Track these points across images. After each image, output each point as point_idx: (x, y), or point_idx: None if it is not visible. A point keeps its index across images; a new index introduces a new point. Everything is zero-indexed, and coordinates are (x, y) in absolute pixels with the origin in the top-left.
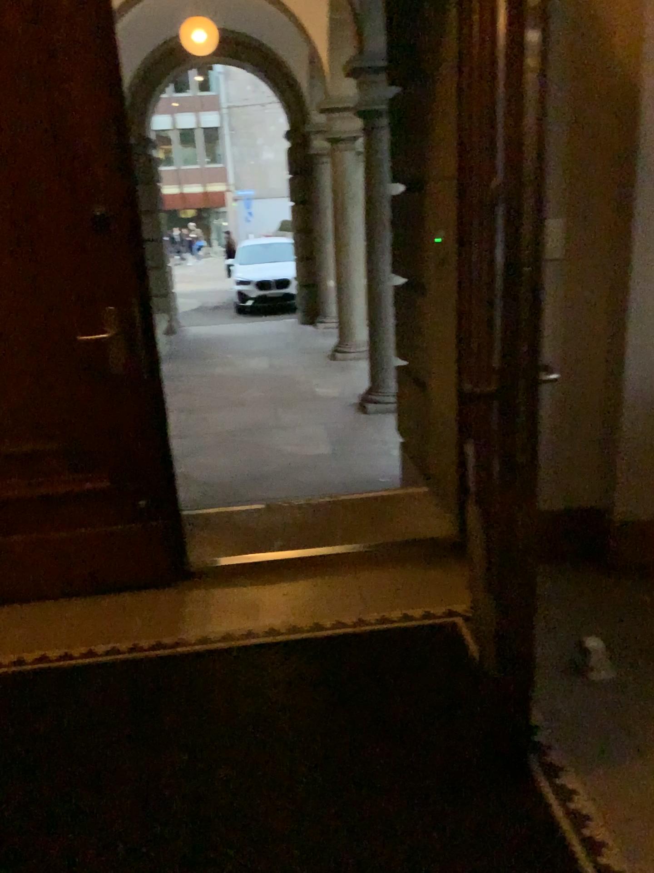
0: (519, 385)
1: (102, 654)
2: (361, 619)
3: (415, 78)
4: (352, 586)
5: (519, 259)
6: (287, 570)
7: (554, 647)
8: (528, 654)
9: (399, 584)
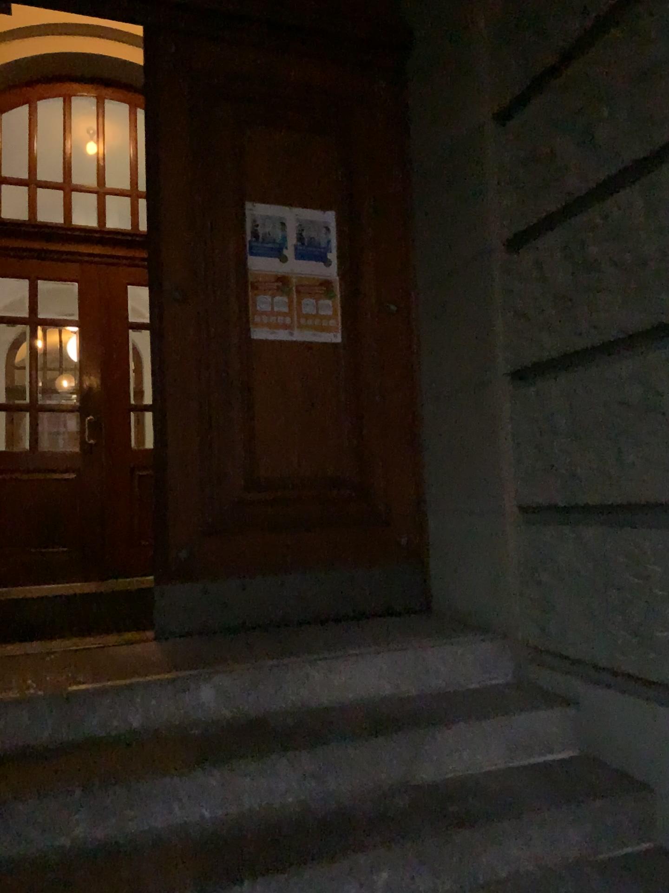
0: None
1: None
2: None
3: None
4: None
5: None
6: None
7: None
8: None
9: None
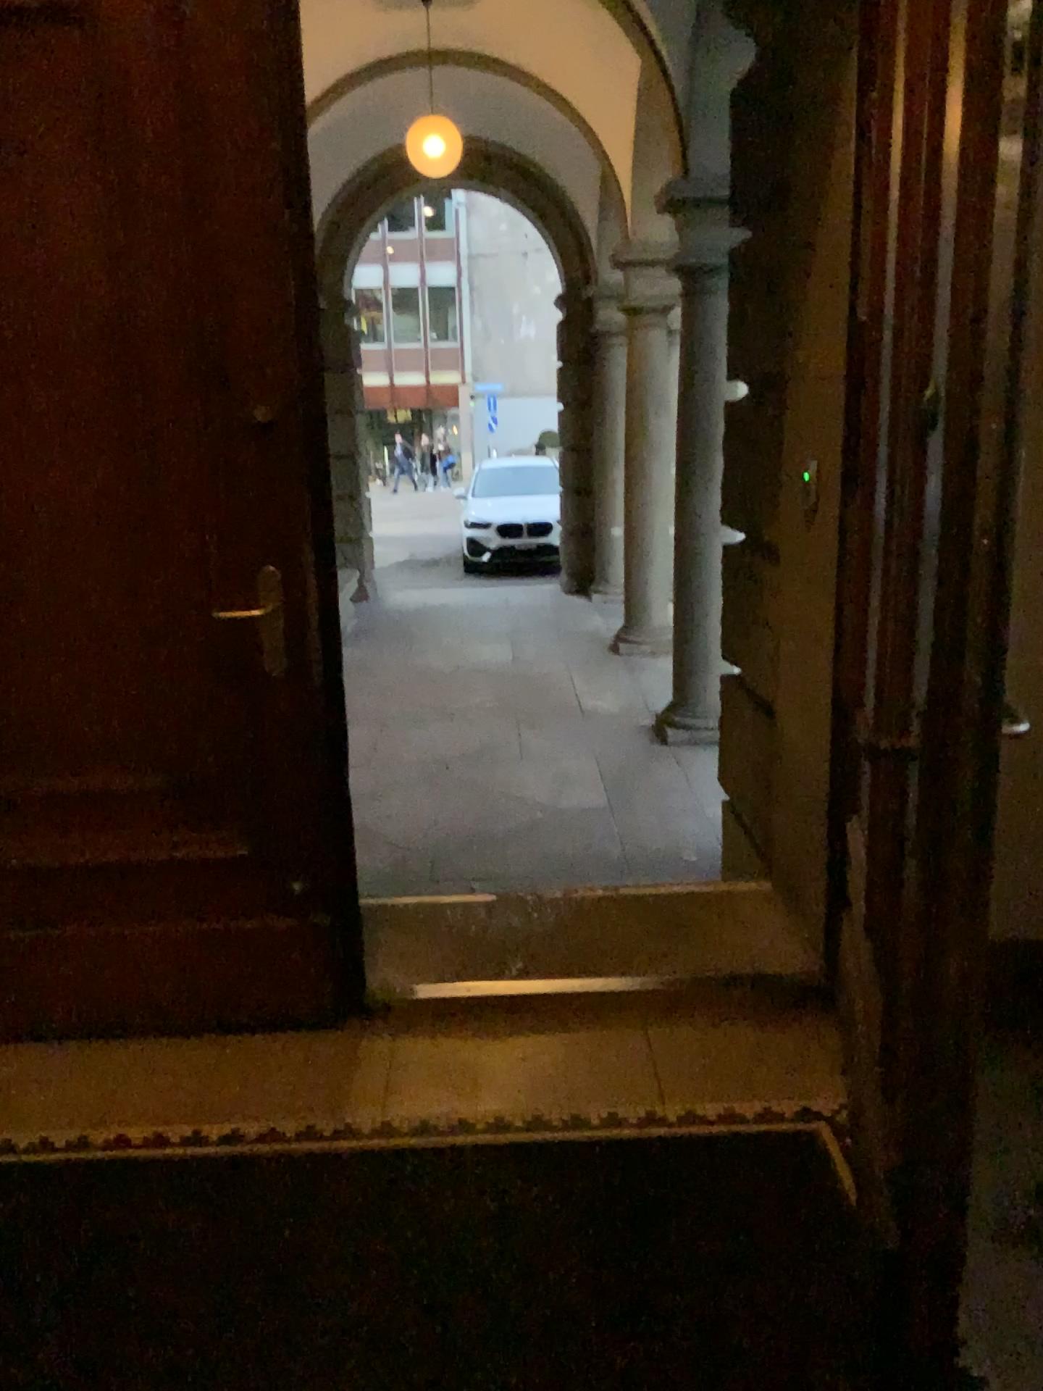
0: (959, 740)
1: (216, 1141)
2: (653, 1112)
3: (776, 217)
4: (639, 1051)
5: (968, 522)
6: (530, 1013)
7: (994, 1190)
8: (957, 1214)
9: (720, 1052)
